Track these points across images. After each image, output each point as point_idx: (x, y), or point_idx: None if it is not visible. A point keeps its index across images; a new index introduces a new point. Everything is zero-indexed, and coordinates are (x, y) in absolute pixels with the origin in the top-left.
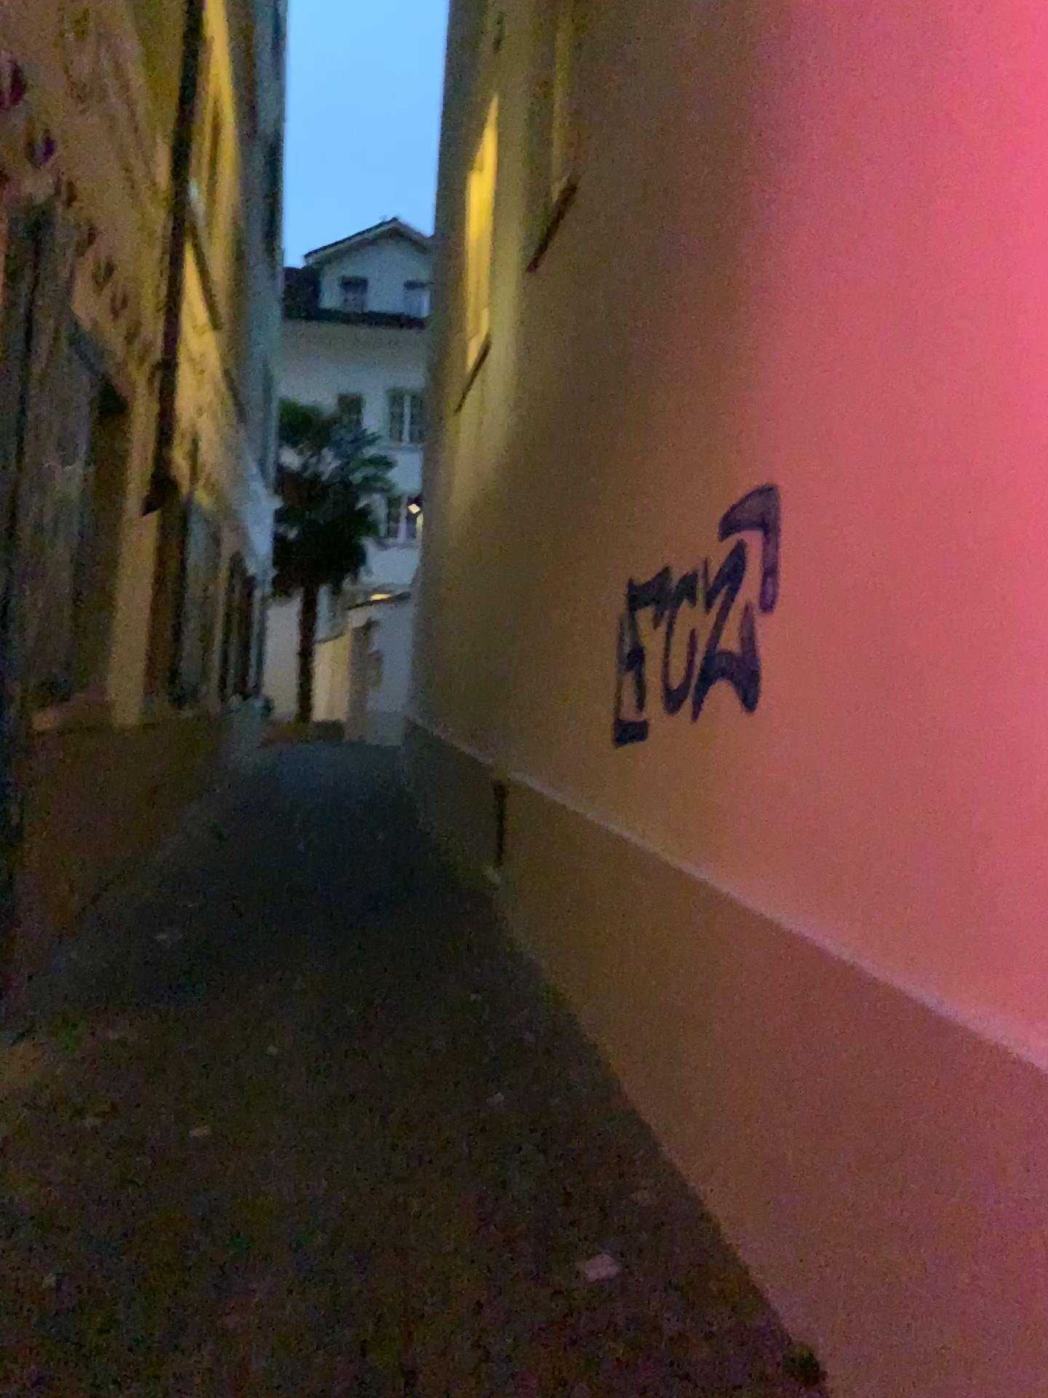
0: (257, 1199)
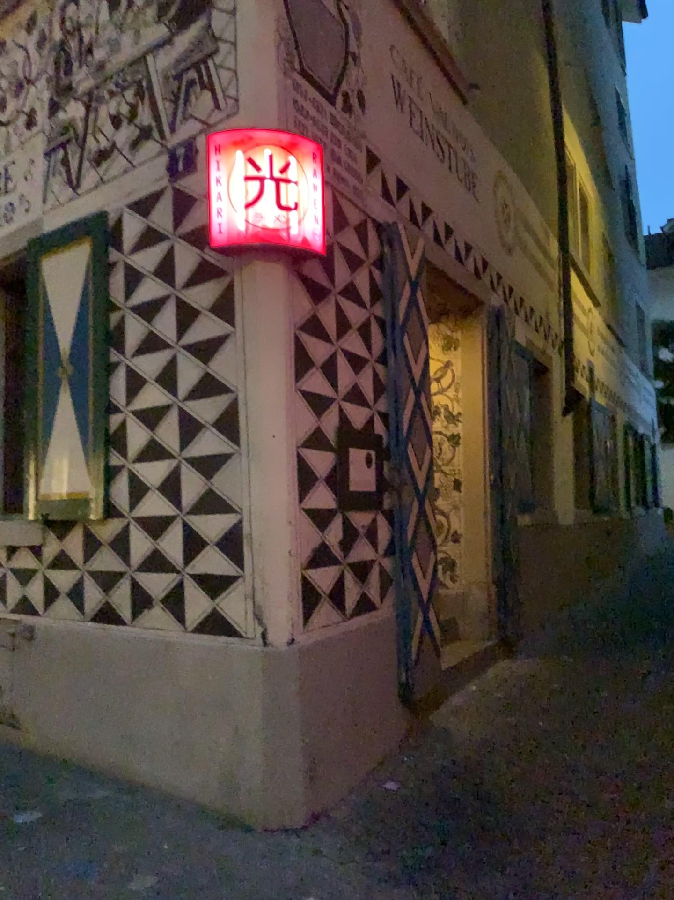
0: (624, 712)
